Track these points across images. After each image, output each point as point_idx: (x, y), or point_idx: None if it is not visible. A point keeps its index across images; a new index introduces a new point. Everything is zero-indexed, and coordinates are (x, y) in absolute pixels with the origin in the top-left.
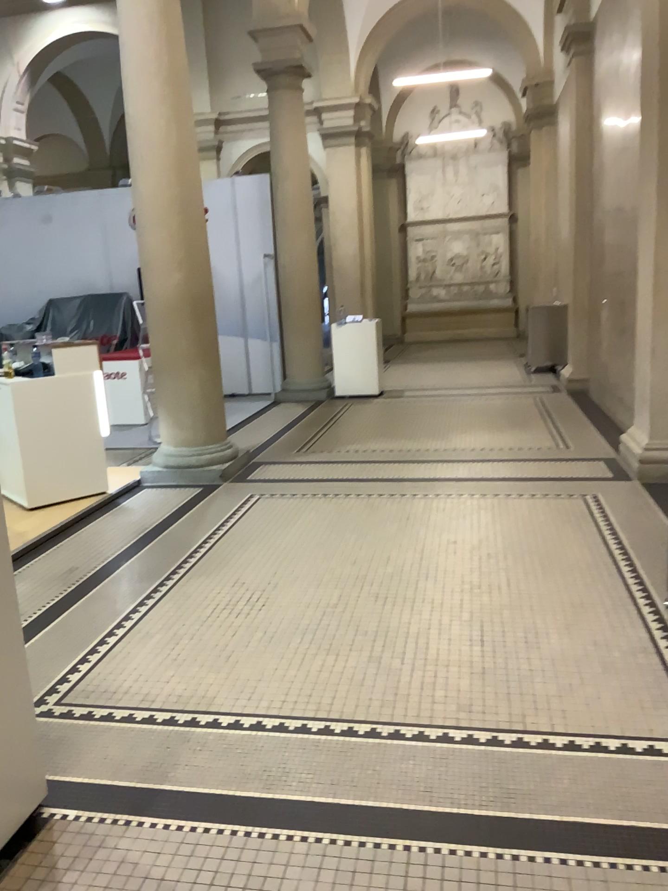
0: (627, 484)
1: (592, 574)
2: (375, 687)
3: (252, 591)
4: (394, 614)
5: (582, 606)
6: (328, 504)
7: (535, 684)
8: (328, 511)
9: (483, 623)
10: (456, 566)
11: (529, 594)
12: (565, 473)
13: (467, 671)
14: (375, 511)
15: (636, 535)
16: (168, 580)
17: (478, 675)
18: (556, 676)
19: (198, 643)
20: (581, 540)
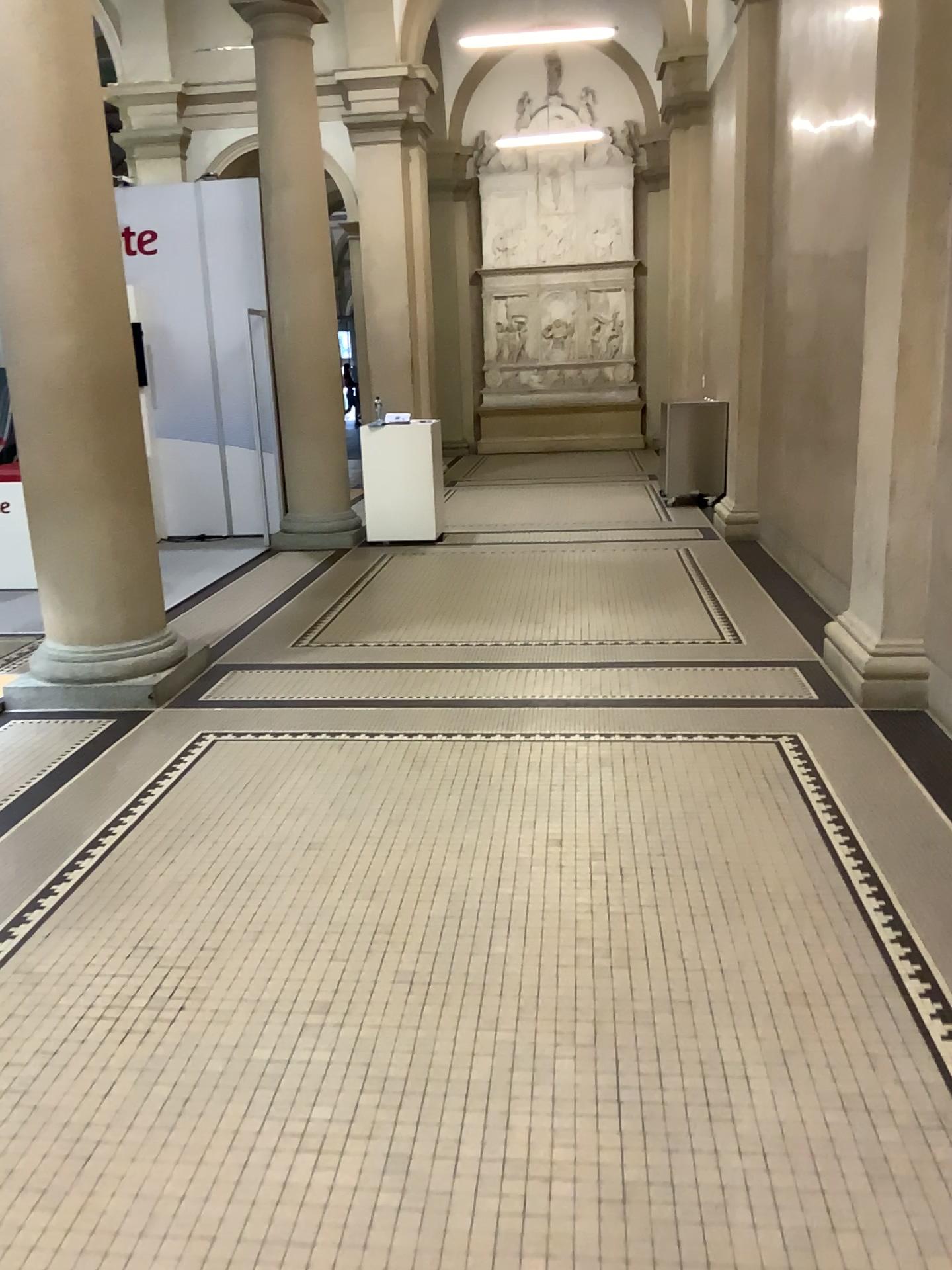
0: (850, 716)
1: (816, 919)
2: (395, 1247)
3: (171, 963)
4: (444, 1023)
5: (806, 999)
6: (335, 757)
7: (737, 1231)
8: (335, 770)
9: (620, 1048)
10: (563, 897)
11: (703, 967)
12: (743, 692)
13: (593, 1188)
14: (418, 772)
15: (881, 825)
16: (9, 937)
17: (616, 1205)
18: (778, 1205)
19: (34, 1113)
20: (786, 835)
